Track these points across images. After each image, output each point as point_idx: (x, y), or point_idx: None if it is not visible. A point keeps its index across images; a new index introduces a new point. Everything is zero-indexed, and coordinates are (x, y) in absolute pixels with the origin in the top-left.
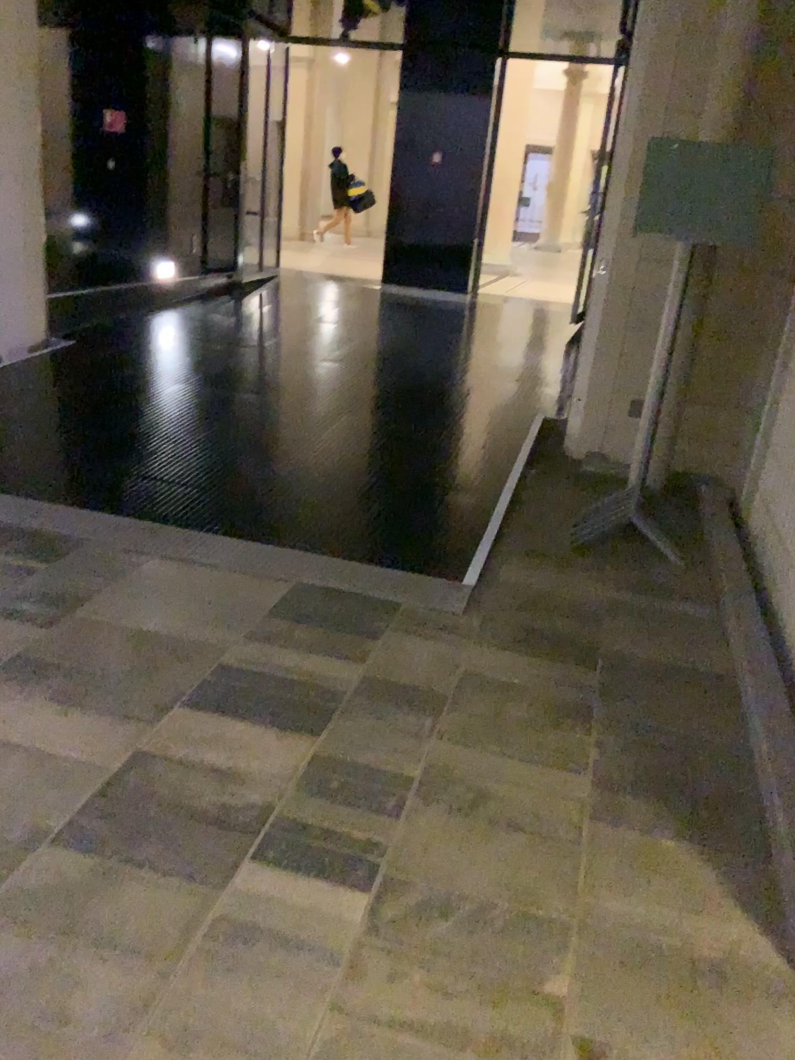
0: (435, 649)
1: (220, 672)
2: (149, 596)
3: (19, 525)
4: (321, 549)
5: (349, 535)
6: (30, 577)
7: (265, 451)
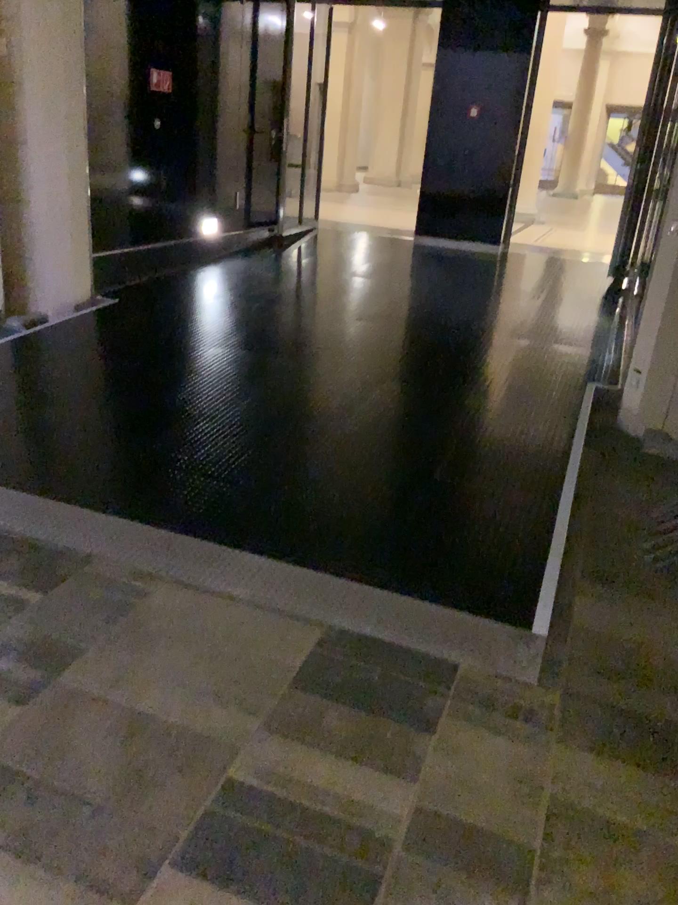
0: (507, 751)
1: (226, 799)
2: (150, 650)
3: (19, 535)
4: (359, 573)
5: (390, 552)
6: (14, 619)
7: (297, 433)
